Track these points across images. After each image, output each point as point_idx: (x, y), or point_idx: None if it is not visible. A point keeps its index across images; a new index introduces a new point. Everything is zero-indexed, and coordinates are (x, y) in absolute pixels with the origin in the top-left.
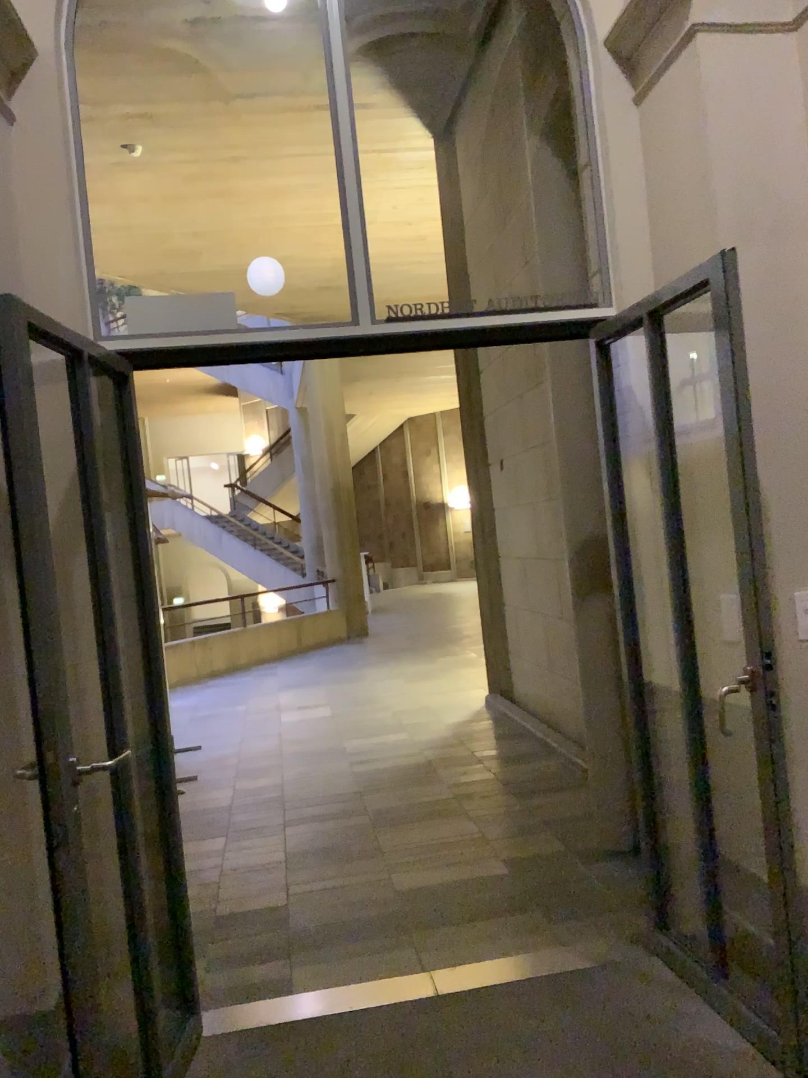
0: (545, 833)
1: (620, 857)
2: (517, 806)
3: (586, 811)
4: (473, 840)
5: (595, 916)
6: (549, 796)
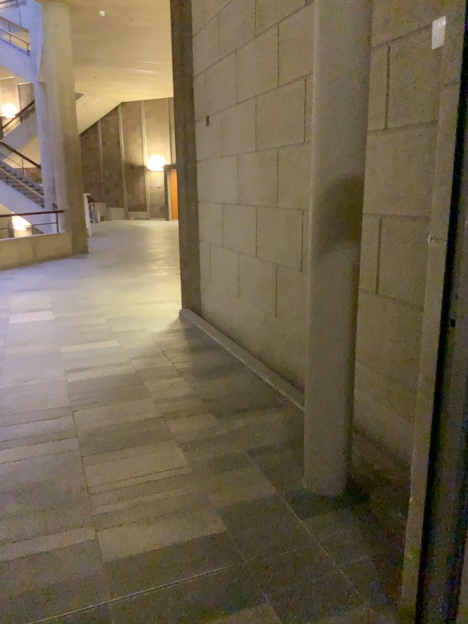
0: (252, 468)
1: (334, 506)
2: (220, 431)
3: (286, 439)
4: (183, 479)
5: (337, 616)
6: (248, 419)
